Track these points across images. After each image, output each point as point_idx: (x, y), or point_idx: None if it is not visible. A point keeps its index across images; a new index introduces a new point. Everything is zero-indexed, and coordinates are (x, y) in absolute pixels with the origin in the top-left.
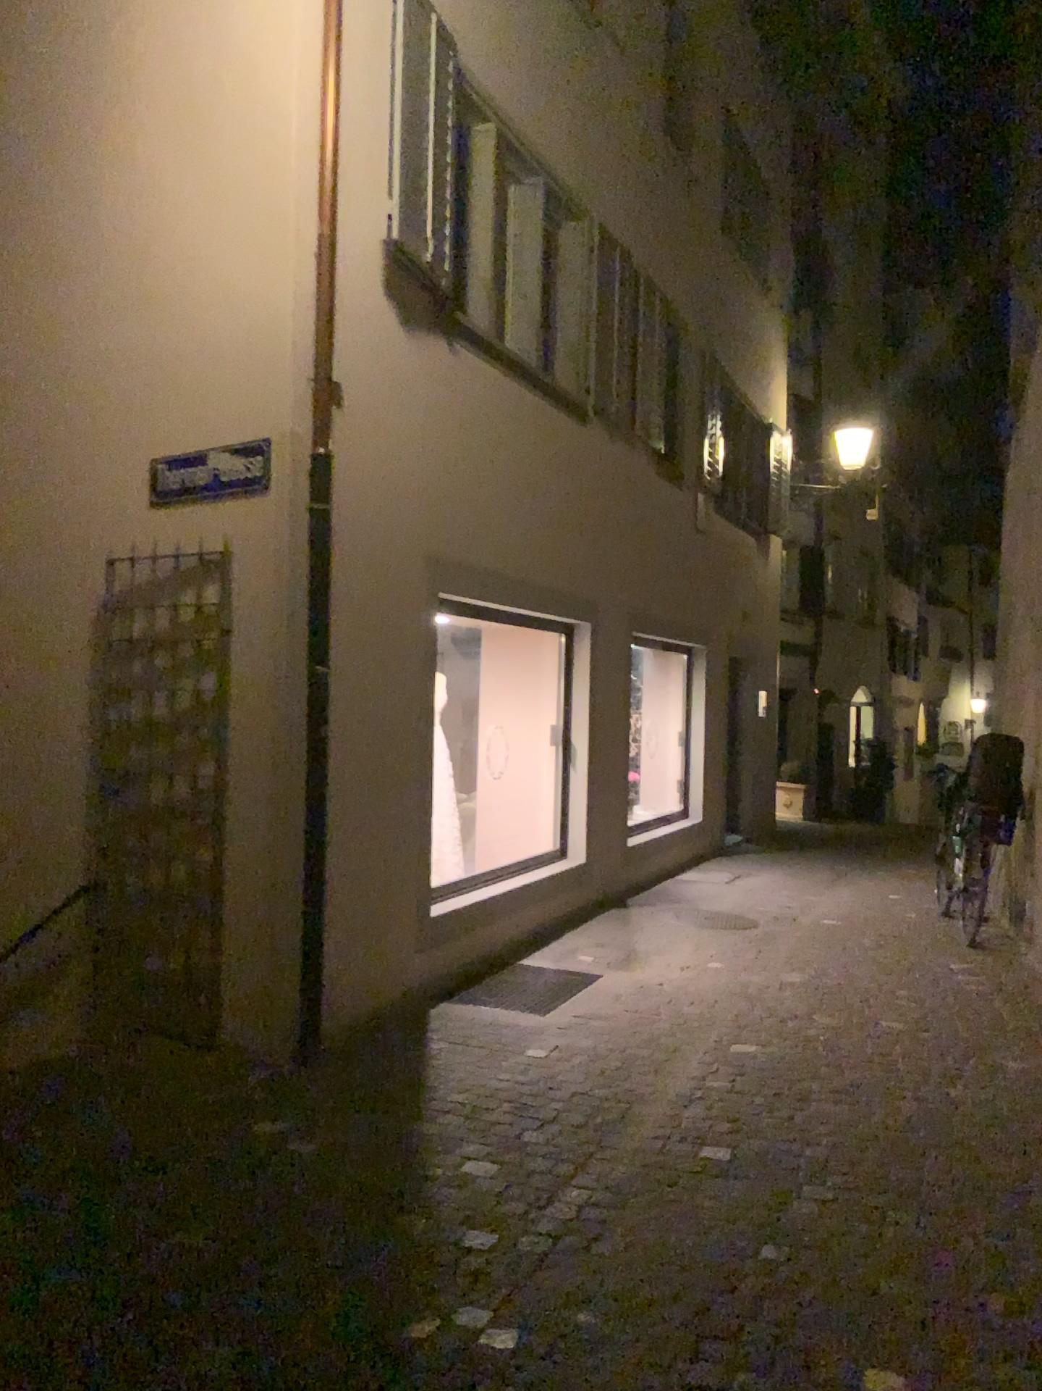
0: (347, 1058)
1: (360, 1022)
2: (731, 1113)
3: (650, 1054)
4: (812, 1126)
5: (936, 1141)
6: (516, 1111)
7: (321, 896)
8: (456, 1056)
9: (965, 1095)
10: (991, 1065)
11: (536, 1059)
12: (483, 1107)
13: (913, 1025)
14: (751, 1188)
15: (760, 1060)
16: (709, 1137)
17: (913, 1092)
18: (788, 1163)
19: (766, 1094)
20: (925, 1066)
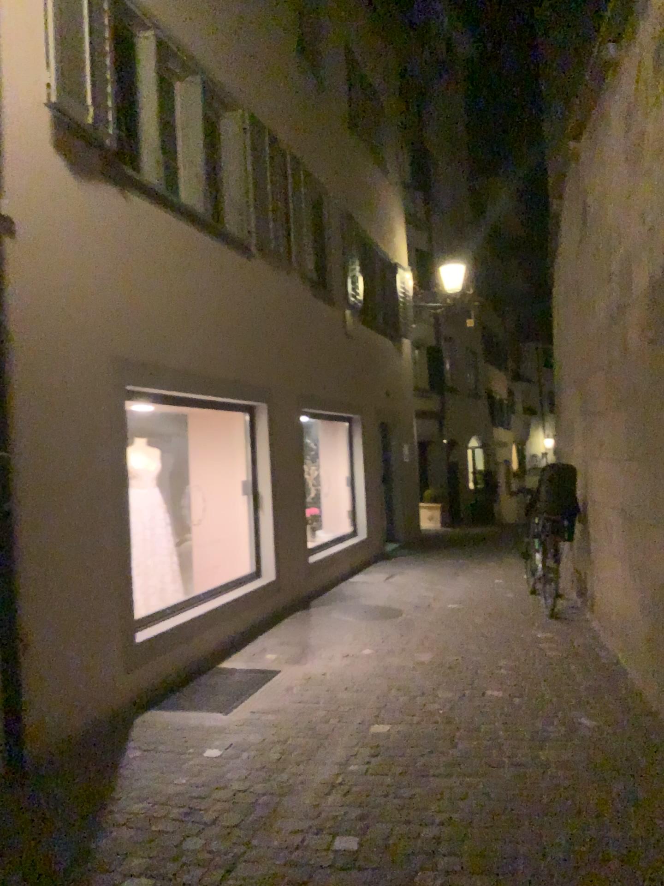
0: (44, 779)
1: (64, 741)
2: (361, 799)
3: (300, 746)
4: (427, 806)
5: (528, 812)
6: (179, 818)
7: (16, 643)
8: (139, 766)
9: (551, 760)
10: (569, 726)
11: (208, 760)
12: (151, 818)
13: (509, 695)
14: (370, 885)
15: (388, 742)
16: (339, 829)
17: (509, 762)
18: (404, 852)
19: (391, 776)
20: (518, 734)
